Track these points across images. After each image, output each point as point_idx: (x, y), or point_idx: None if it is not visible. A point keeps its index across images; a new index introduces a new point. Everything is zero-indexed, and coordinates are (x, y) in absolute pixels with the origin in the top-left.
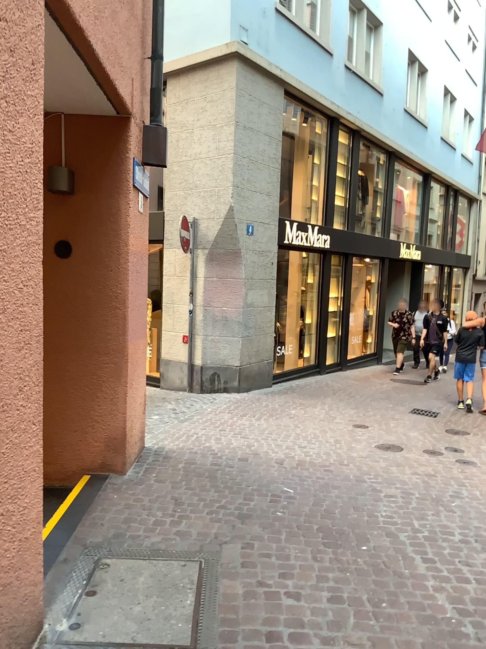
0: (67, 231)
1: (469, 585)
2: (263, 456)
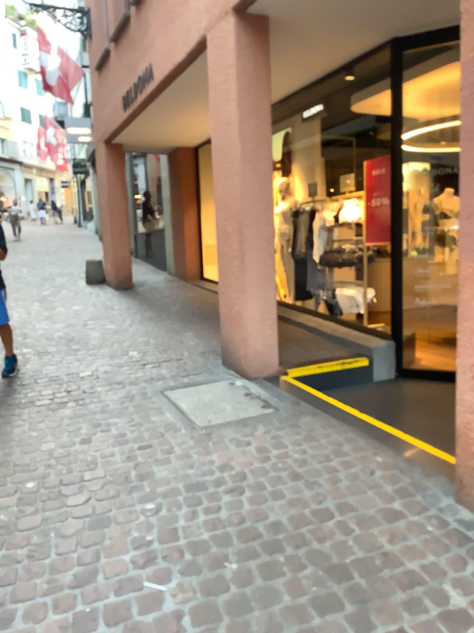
0: None
1: None
2: None
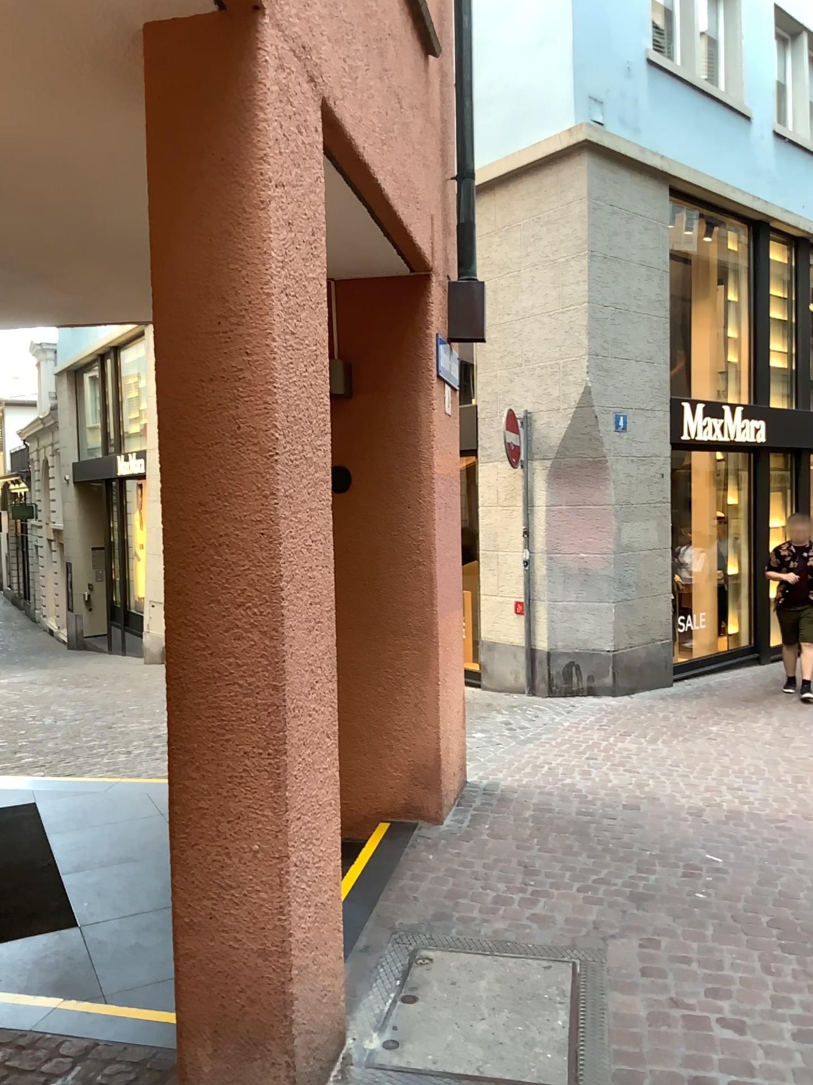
0: (342, 451)
1: None
2: (665, 801)
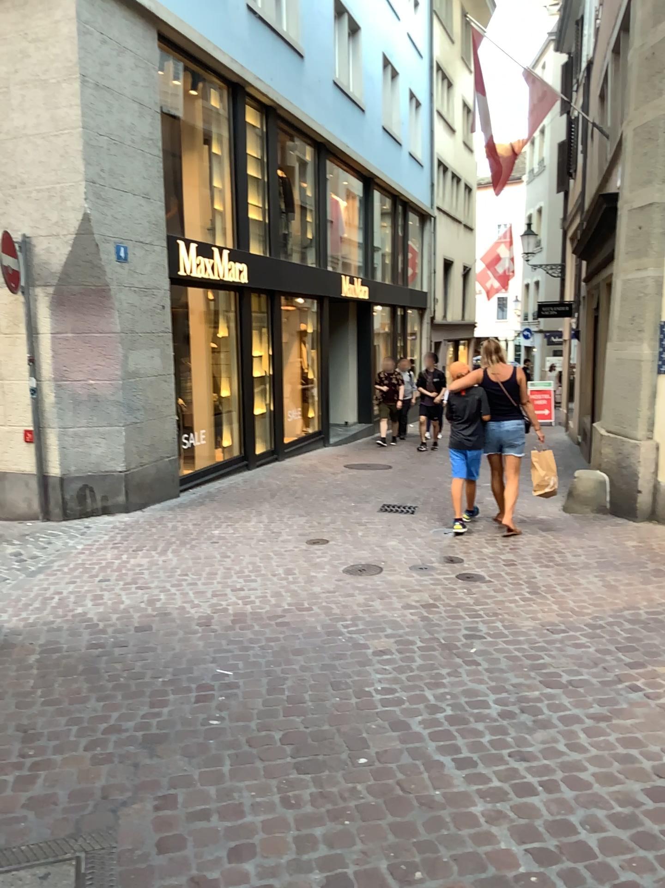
0: None
1: (537, 797)
2: (175, 617)
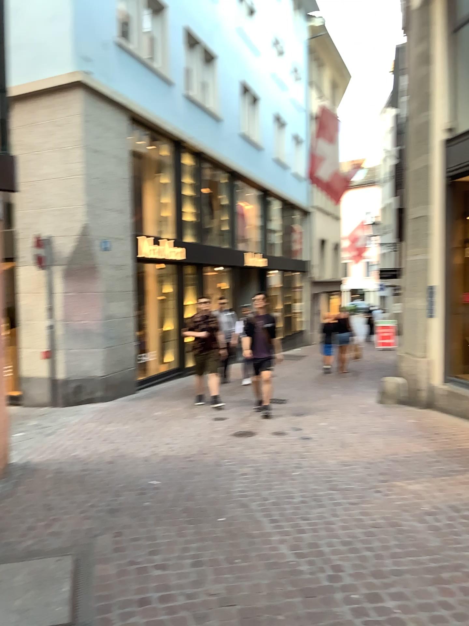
0: None
1: (305, 534)
2: (130, 456)
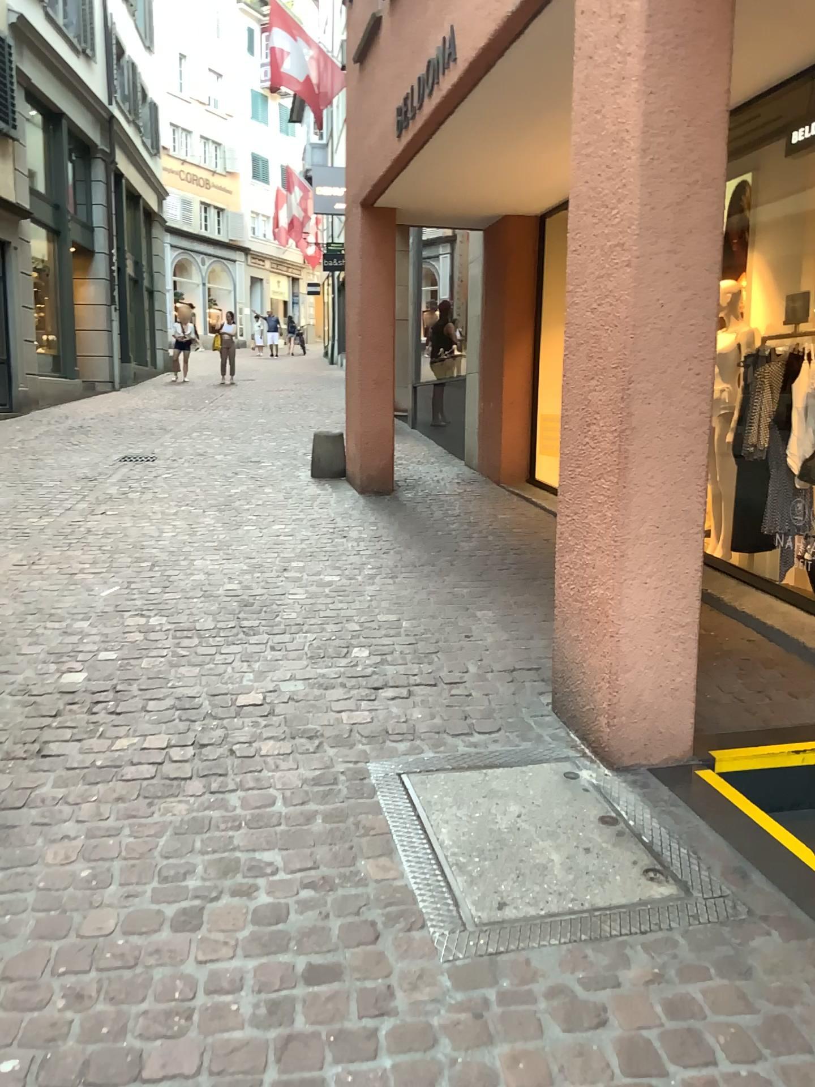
0: None
1: None
2: None
